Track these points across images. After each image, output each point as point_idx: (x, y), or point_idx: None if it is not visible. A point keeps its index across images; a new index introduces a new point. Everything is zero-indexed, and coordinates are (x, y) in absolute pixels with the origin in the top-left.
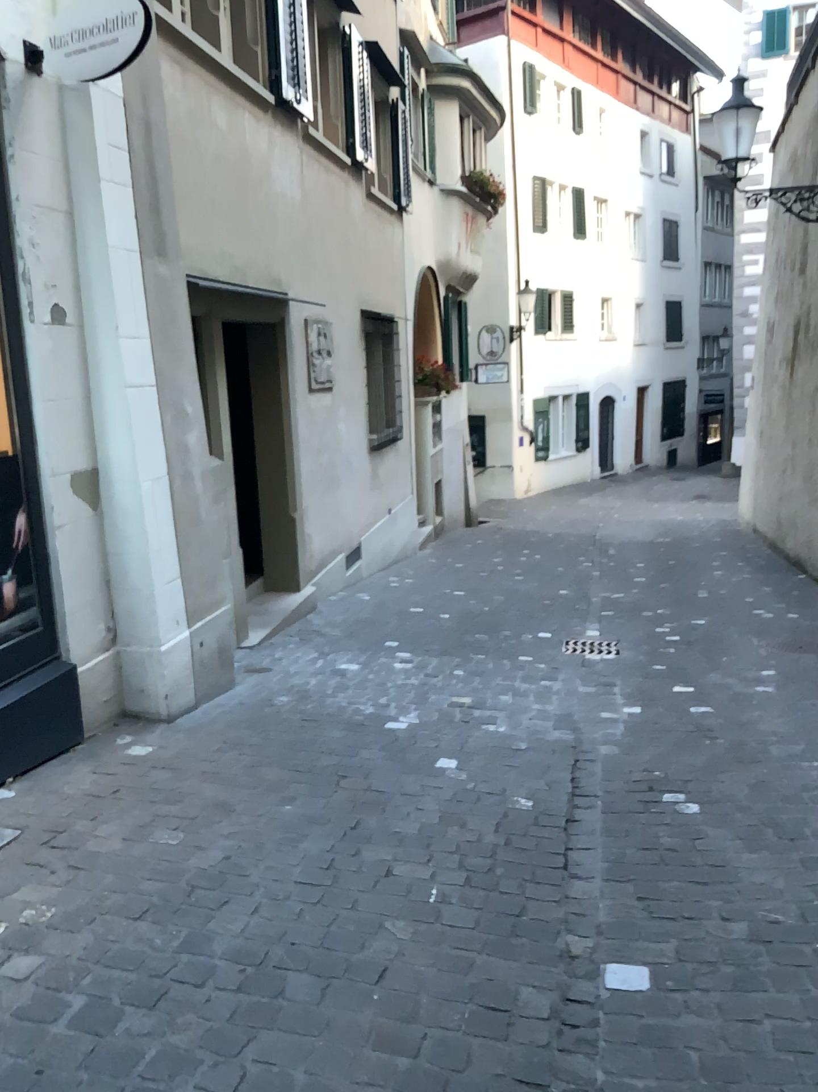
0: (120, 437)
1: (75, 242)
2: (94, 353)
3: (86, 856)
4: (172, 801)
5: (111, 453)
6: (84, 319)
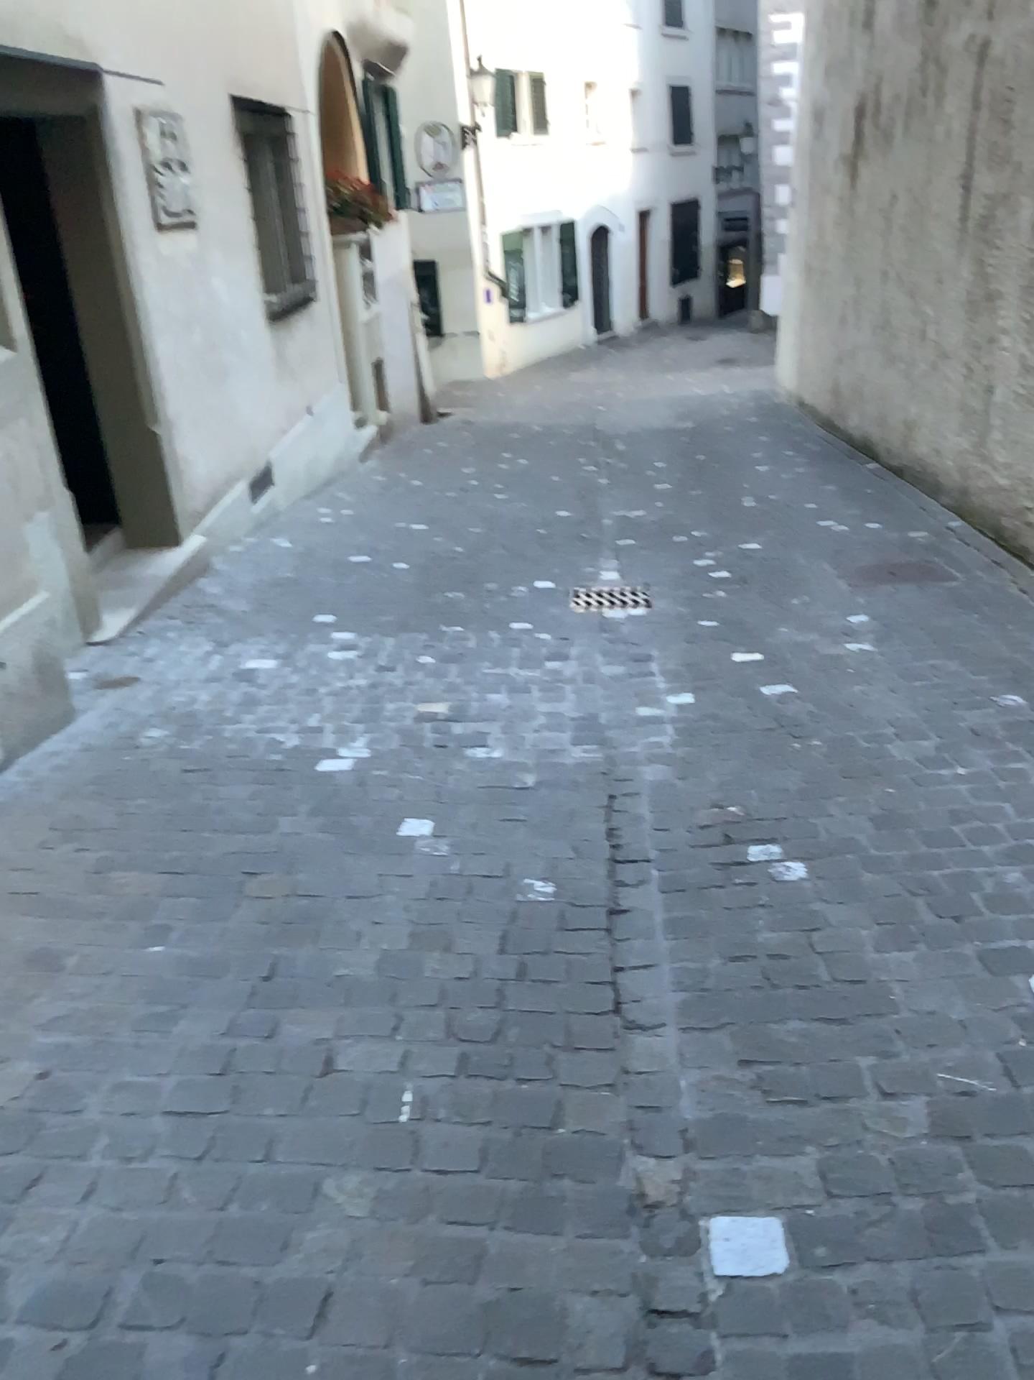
0: None
1: None
2: None
3: None
4: None
5: None
6: None
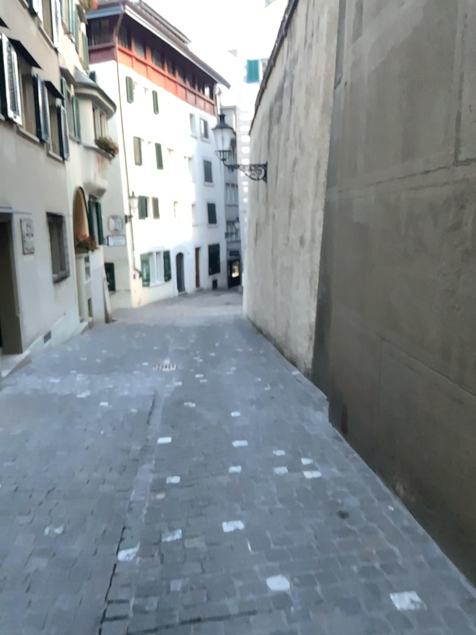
0: None
1: None
2: None
3: None
4: None
5: None
6: None
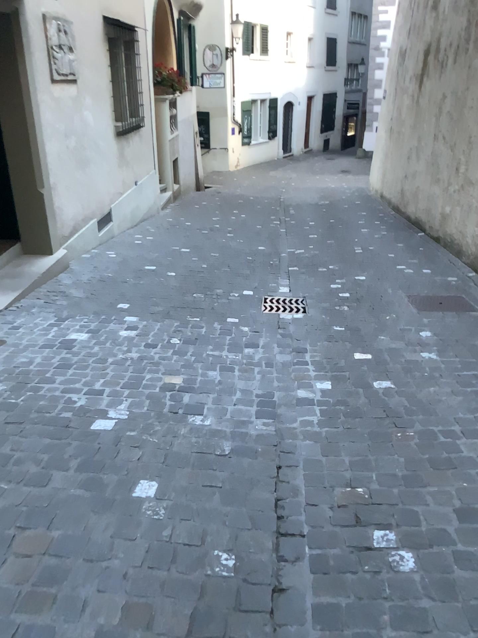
0: None
1: None
2: None
3: None
4: None
5: None
6: None
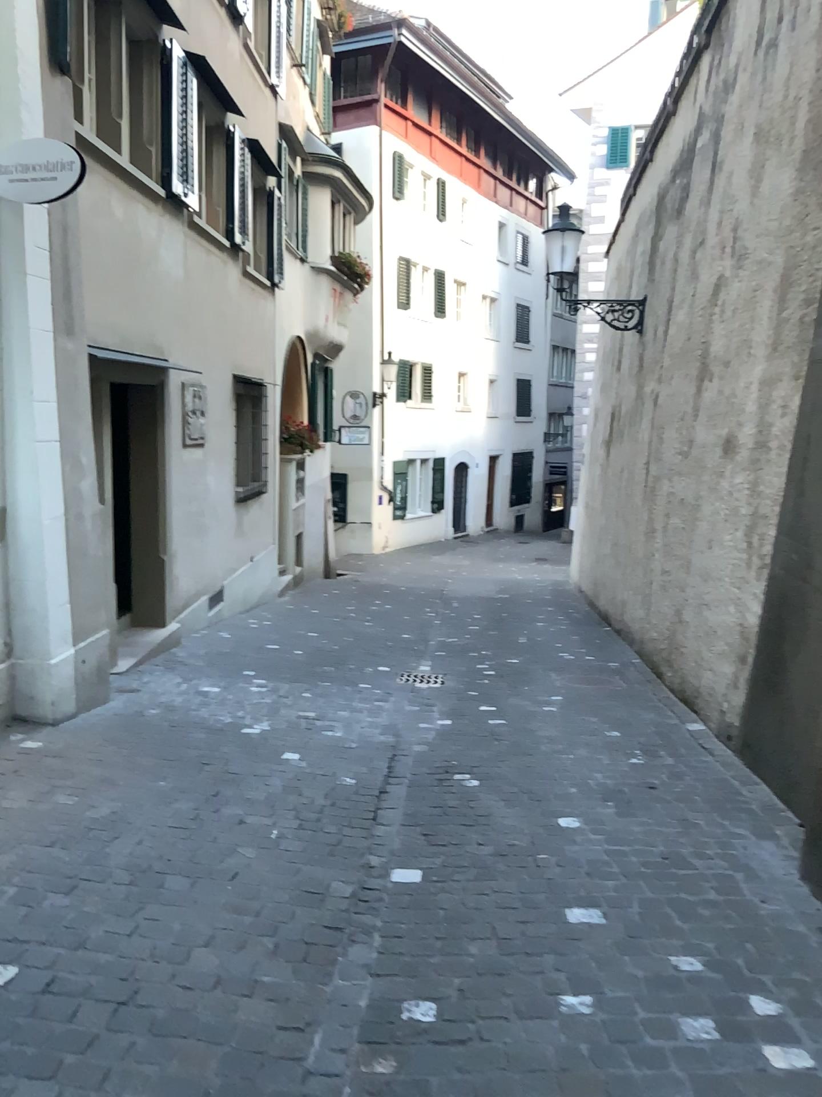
0: (28, 483)
1: (2, 322)
2: (12, 413)
3: (2, 809)
4: (66, 776)
5: (20, 495)
6: (5, 385)
